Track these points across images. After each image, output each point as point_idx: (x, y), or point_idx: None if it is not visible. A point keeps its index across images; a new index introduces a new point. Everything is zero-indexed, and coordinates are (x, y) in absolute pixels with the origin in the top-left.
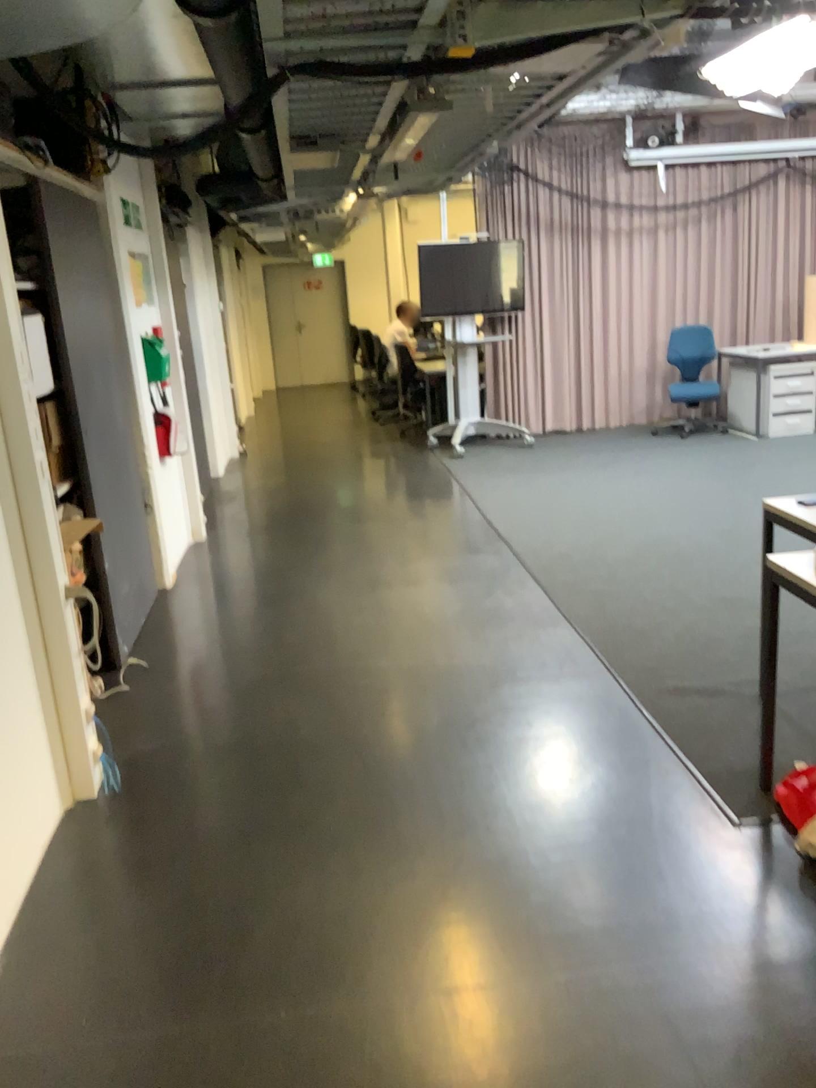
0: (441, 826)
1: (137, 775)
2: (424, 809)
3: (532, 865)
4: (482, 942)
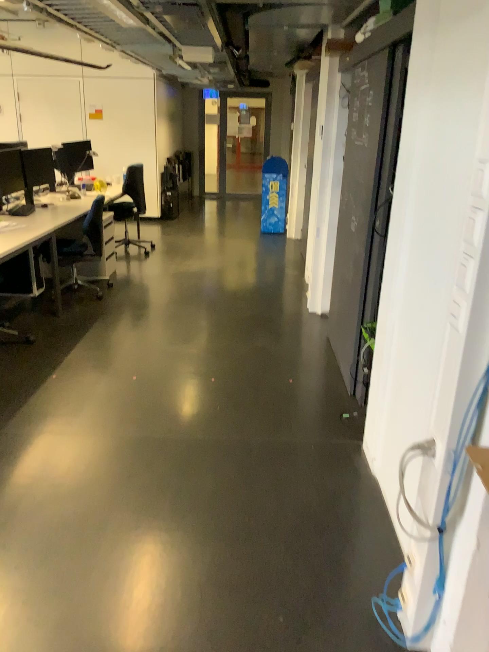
0: (105, 524)
1: (374, 648)
2: (107, 543)
3: (69, 486)
4: (126, 451)
